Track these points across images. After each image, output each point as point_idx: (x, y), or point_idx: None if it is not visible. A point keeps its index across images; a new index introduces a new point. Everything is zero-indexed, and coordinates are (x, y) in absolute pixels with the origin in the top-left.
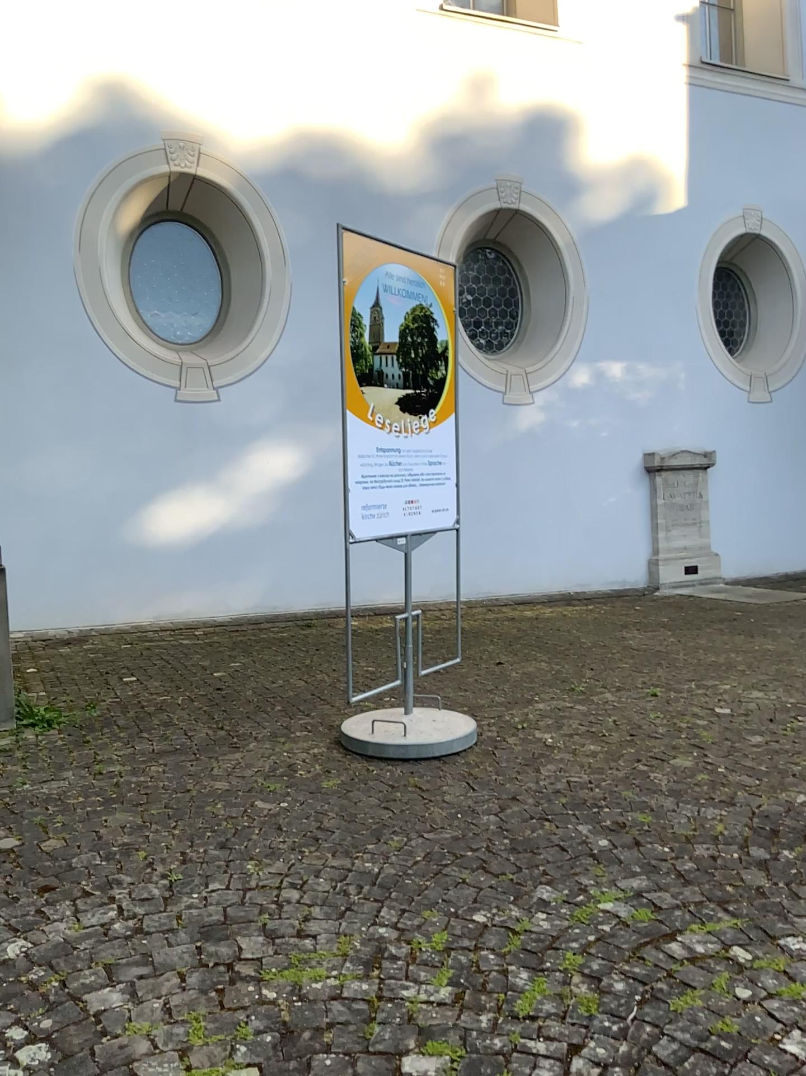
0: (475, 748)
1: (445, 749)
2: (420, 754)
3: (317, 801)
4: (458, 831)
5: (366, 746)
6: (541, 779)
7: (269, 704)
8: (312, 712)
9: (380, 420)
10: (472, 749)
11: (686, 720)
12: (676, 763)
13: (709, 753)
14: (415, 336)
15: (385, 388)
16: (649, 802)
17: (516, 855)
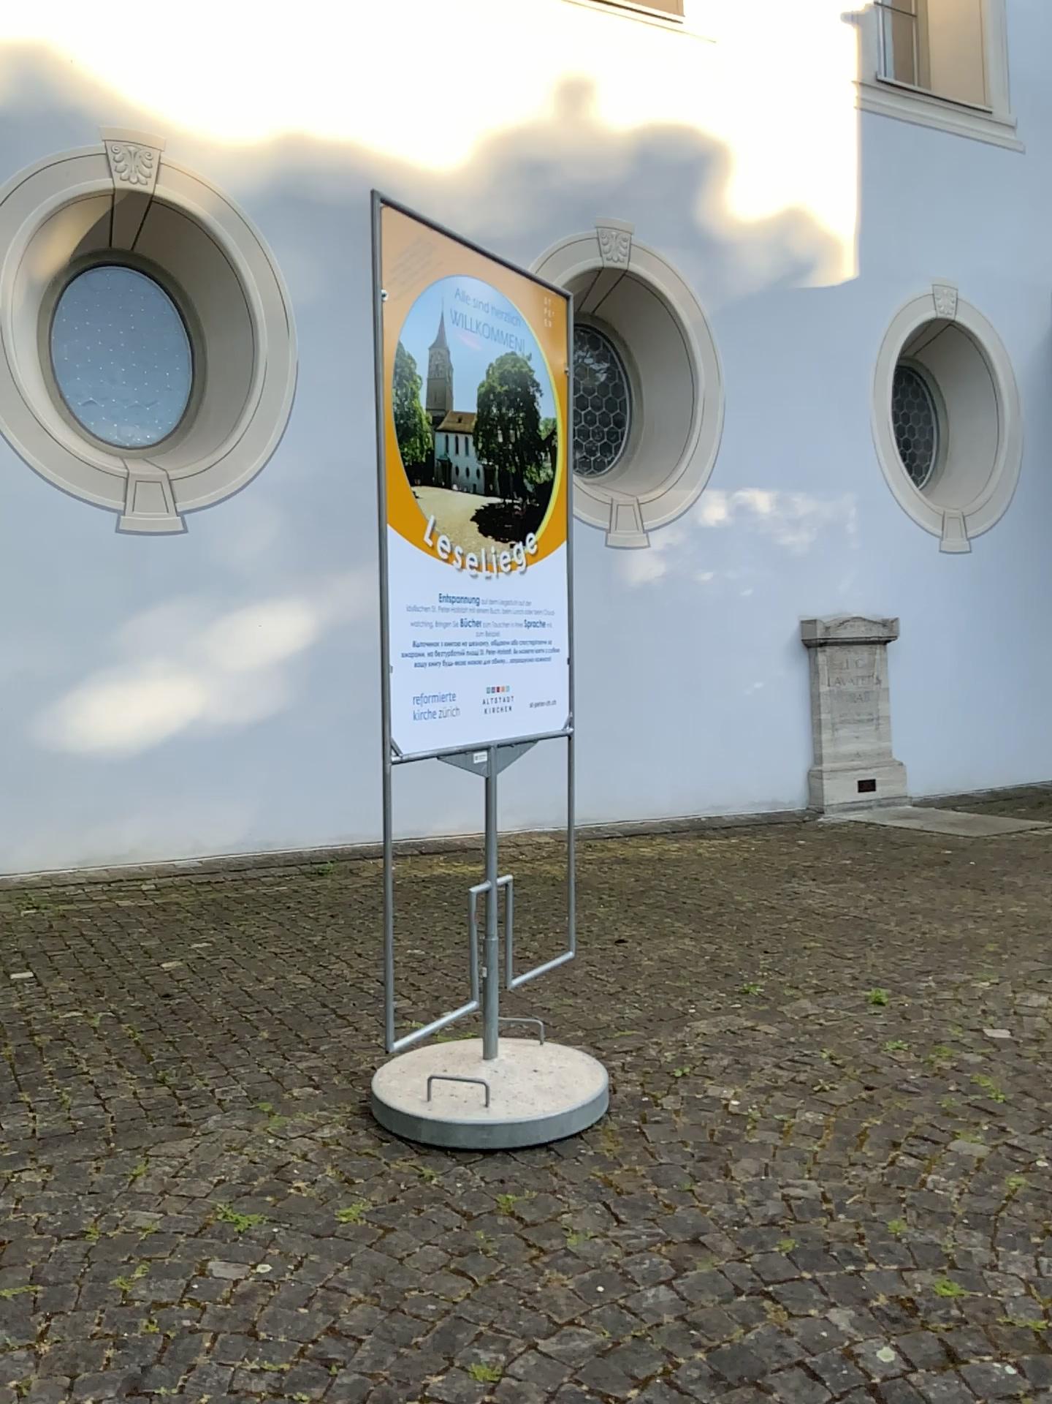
0: (608, 1123)
1: (558, 1129)
2: (514, 1143)
3: (327, 1259)
4: (602, 1333)
5: (416, 1127)
6: (735, 1192)
7: (250, 1029)
8: (323, 1045)
9: (445, 550)
10: (602, 1125)
11: (948, 1056)
12: (960, 1152)
13: (1009, 1129)
14: (504, 412)
15: (455, 495)
16: (941, 1248)
17: (725, 1403)
